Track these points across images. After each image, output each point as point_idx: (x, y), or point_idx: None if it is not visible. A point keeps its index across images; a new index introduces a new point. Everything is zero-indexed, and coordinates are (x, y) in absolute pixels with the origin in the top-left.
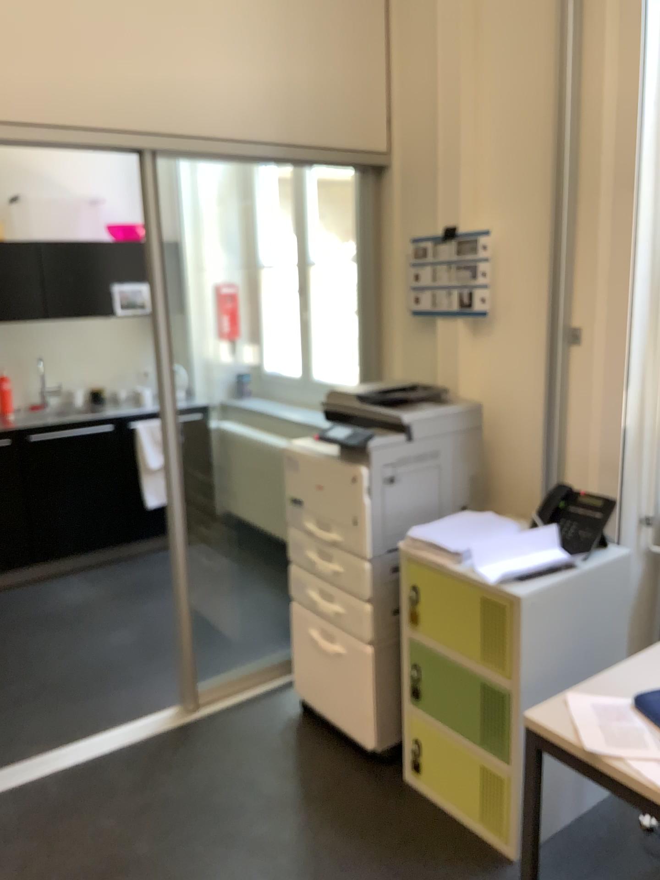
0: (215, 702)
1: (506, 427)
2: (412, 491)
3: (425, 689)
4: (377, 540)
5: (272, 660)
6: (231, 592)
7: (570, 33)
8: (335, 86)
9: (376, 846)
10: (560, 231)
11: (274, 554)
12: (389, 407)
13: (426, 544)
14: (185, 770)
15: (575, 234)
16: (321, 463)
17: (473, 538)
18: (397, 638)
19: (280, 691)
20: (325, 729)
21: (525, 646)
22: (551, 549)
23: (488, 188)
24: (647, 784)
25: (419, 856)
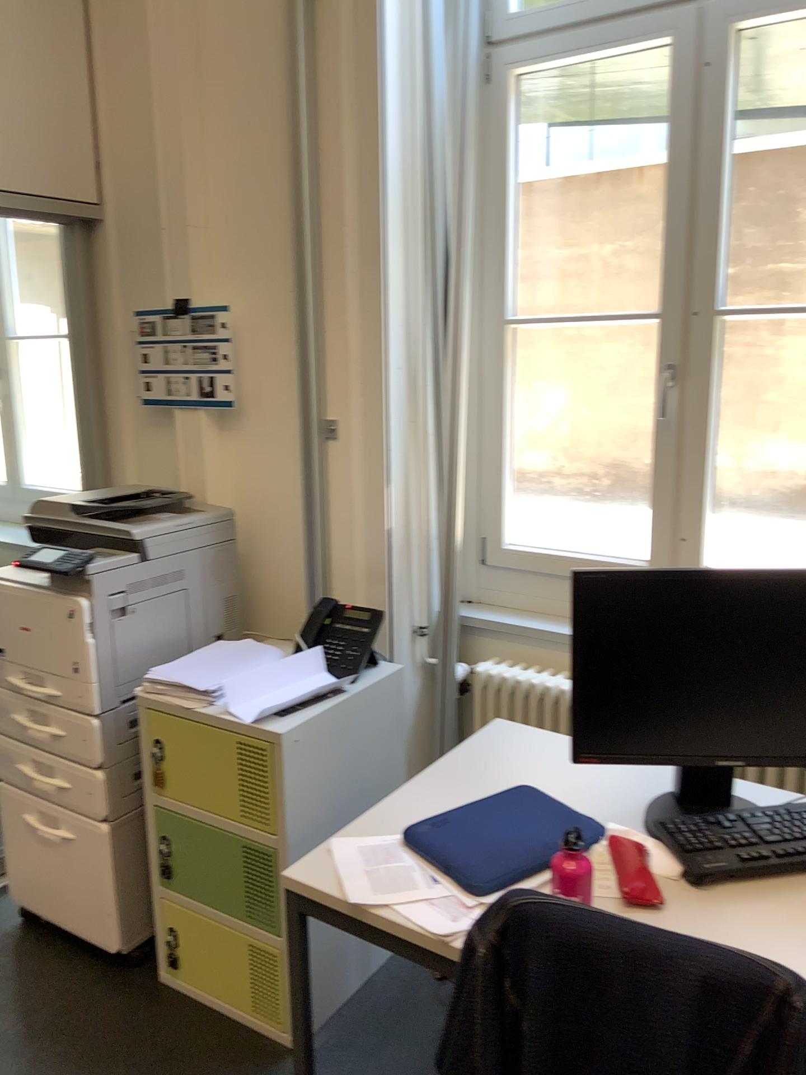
0: None
1: (262, 537)
2: (149, 622)
3: (177, 863)
4: (107, 687)
5: None
6: None
7: (304, 87)
8: (26, 117)
9: (123, 1072)
10: (306, 309)
11: None
12: (118, 520)
13: (169, 685)
14: None
15: (323, 315)
16: (27, 597)
17: (226, 672)
18: (141, 806)
19: None
20: (54, 939)
21: (289, 792)
22: (315, 675)
23: (224, 256)
24: (413, 924)
25: (178, 1071)
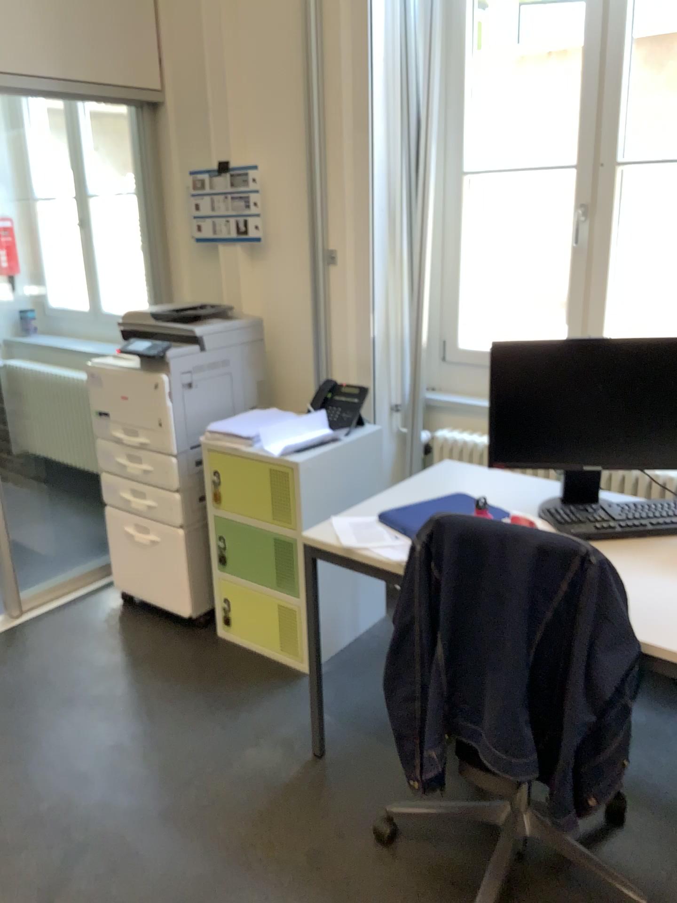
0: (38, 604)
1: (282, 338)
2: (205, 394)
3: (228, 555)
4: (178, 437)
5: (87, 566)
6: (38, 518)
7: None
8: (107, 23)
9: (196, 682)
10: (314, 166)
11: (77, 483)
12: (180, 324)
13: (220, 434)
14: (18, 659)
15: (326, 170)
16: (122, 375)
17: (259, 427)
18: (201, 520)
19: (99, 589)
20: (144, 610)
21: (303, 502)
22: (321, 430)
23: (253, 127)
24: (382, 562)
25: (231, 683)
